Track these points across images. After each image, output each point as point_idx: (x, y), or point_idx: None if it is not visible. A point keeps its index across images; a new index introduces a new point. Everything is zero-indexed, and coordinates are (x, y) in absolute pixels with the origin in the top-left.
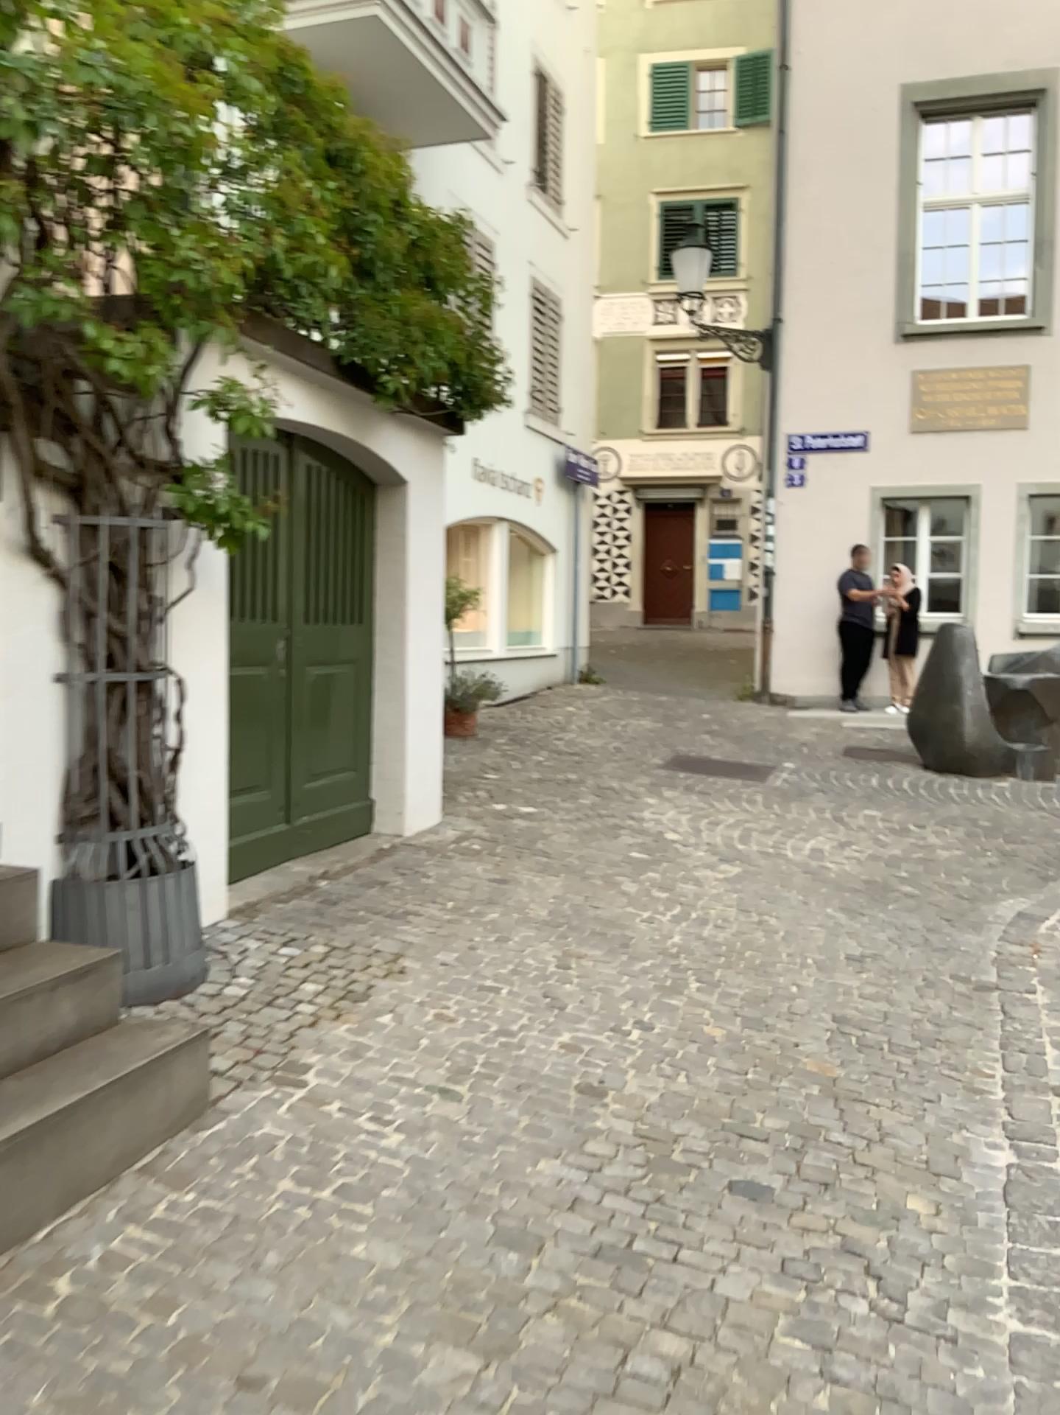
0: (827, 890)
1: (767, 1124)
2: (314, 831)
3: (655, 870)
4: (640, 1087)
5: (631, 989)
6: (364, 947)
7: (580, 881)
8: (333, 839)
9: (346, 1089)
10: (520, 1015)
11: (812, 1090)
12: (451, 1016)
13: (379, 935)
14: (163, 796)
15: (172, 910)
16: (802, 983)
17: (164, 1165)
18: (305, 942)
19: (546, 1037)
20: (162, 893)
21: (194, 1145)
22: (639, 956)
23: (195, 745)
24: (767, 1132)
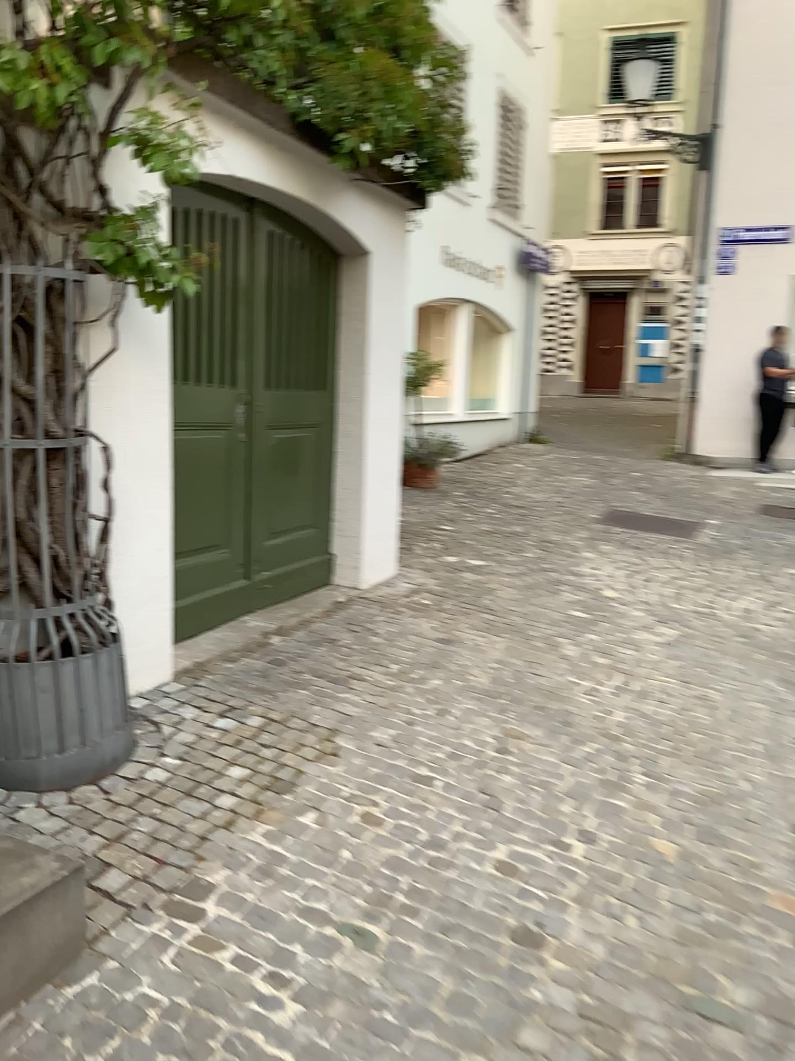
0: (765, 659)
1: (739, 1004)
2: (272, 586)
3: (595, 632)
4: (585, 935)
5: (574, 784)
6: (301, 720)
7: (523, 643)
8: (293, 592)
9: (247, 925)
10: (453, 817)
11: (785, 945)
12: (379, 817)
13: (318, 704)
14: (83, 570)
15: (89, 691)
16: (753, 778)
17: (4, 1049)
18: (242, 710)
19: (479, 852)
20: (77, 674)
21: (48, 1017)
22: (582, 740)
23: (133, 512)
24: (739, 1016)
